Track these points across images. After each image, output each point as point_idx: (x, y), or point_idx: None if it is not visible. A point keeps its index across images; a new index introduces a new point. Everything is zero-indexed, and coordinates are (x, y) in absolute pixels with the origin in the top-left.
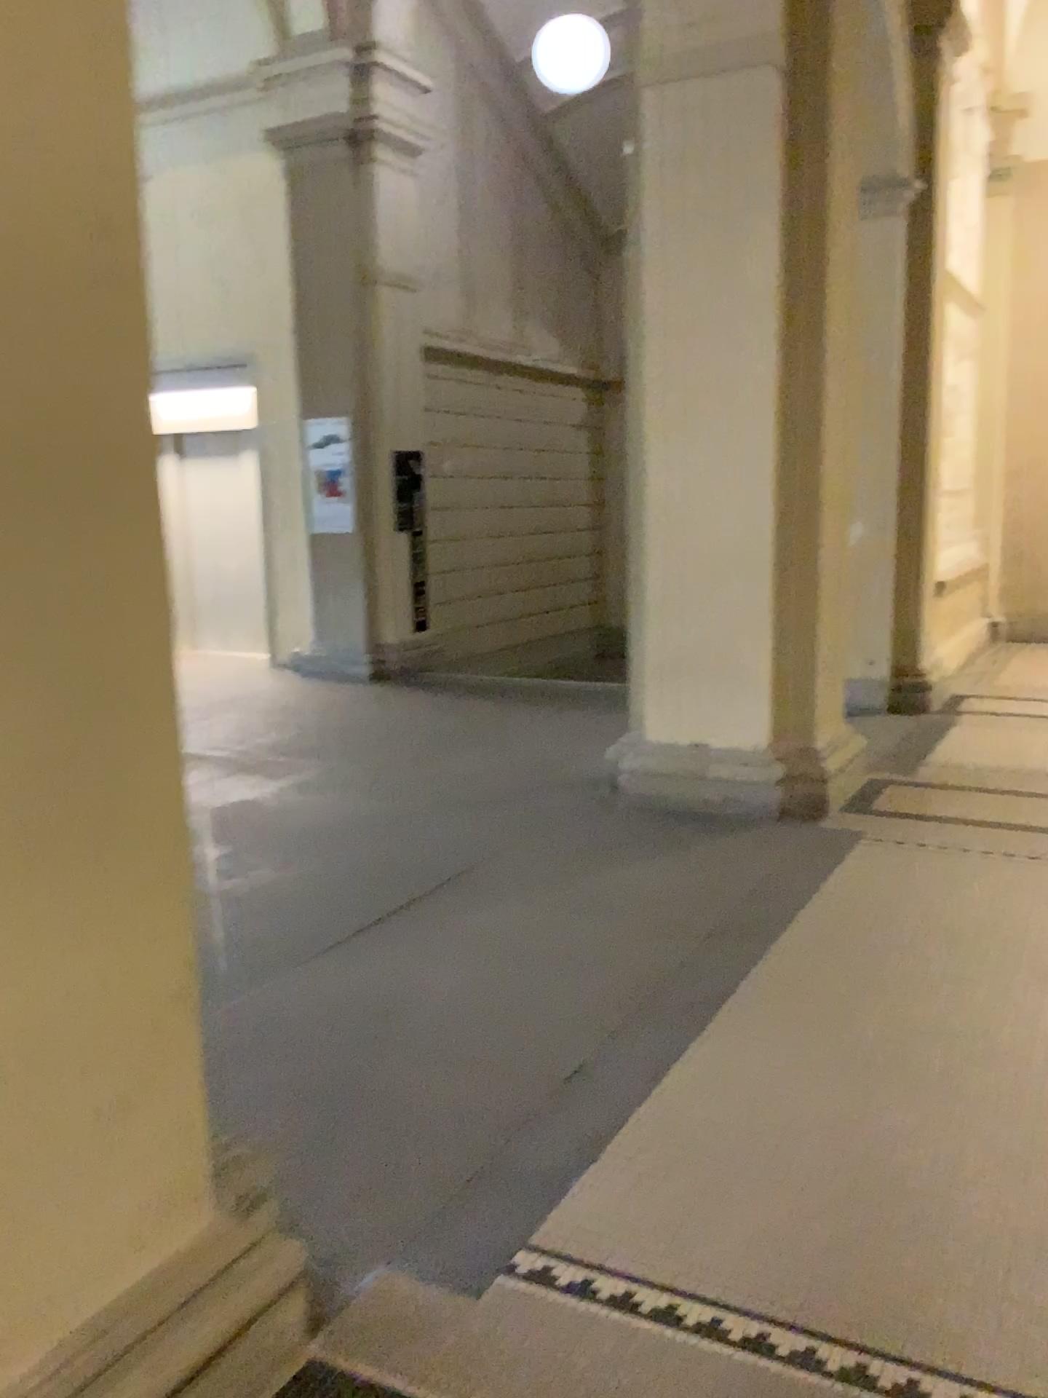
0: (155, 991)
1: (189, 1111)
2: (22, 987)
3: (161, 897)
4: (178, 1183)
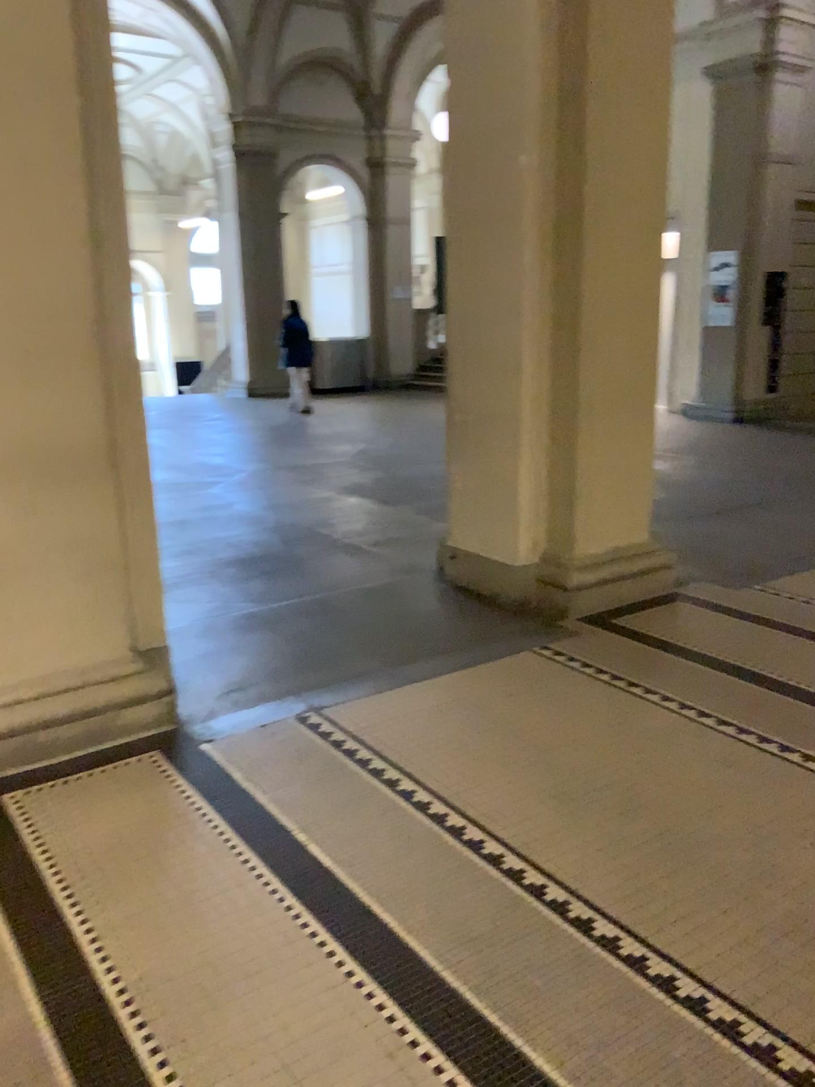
0: (638, 465)
1: (643, 506)
2: (607, 450)
3: (643, 436)
4: (637, 527)
